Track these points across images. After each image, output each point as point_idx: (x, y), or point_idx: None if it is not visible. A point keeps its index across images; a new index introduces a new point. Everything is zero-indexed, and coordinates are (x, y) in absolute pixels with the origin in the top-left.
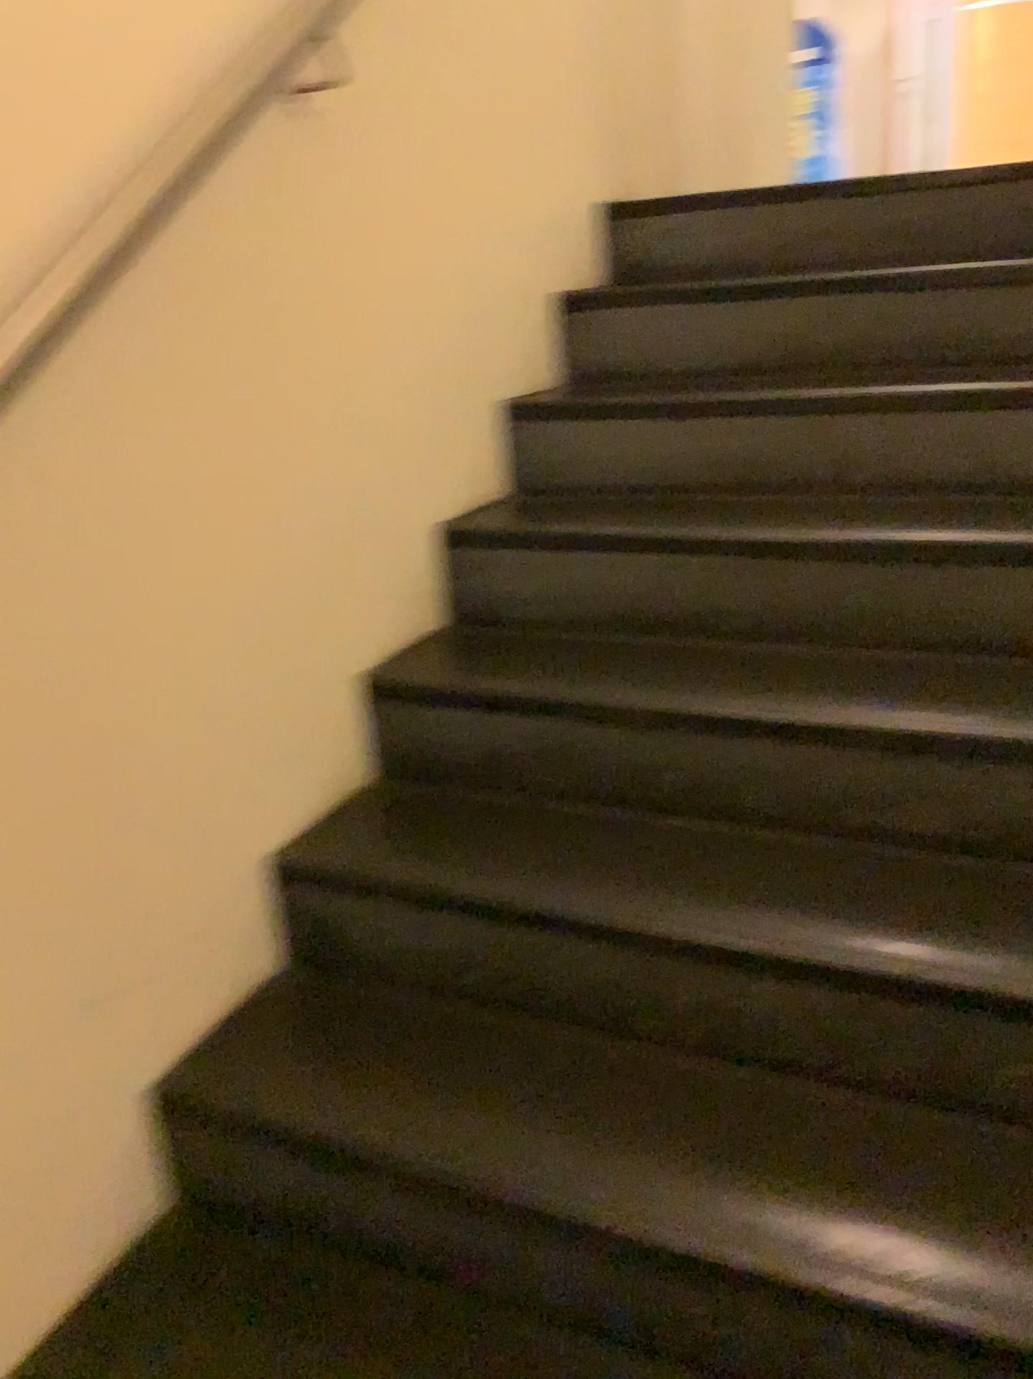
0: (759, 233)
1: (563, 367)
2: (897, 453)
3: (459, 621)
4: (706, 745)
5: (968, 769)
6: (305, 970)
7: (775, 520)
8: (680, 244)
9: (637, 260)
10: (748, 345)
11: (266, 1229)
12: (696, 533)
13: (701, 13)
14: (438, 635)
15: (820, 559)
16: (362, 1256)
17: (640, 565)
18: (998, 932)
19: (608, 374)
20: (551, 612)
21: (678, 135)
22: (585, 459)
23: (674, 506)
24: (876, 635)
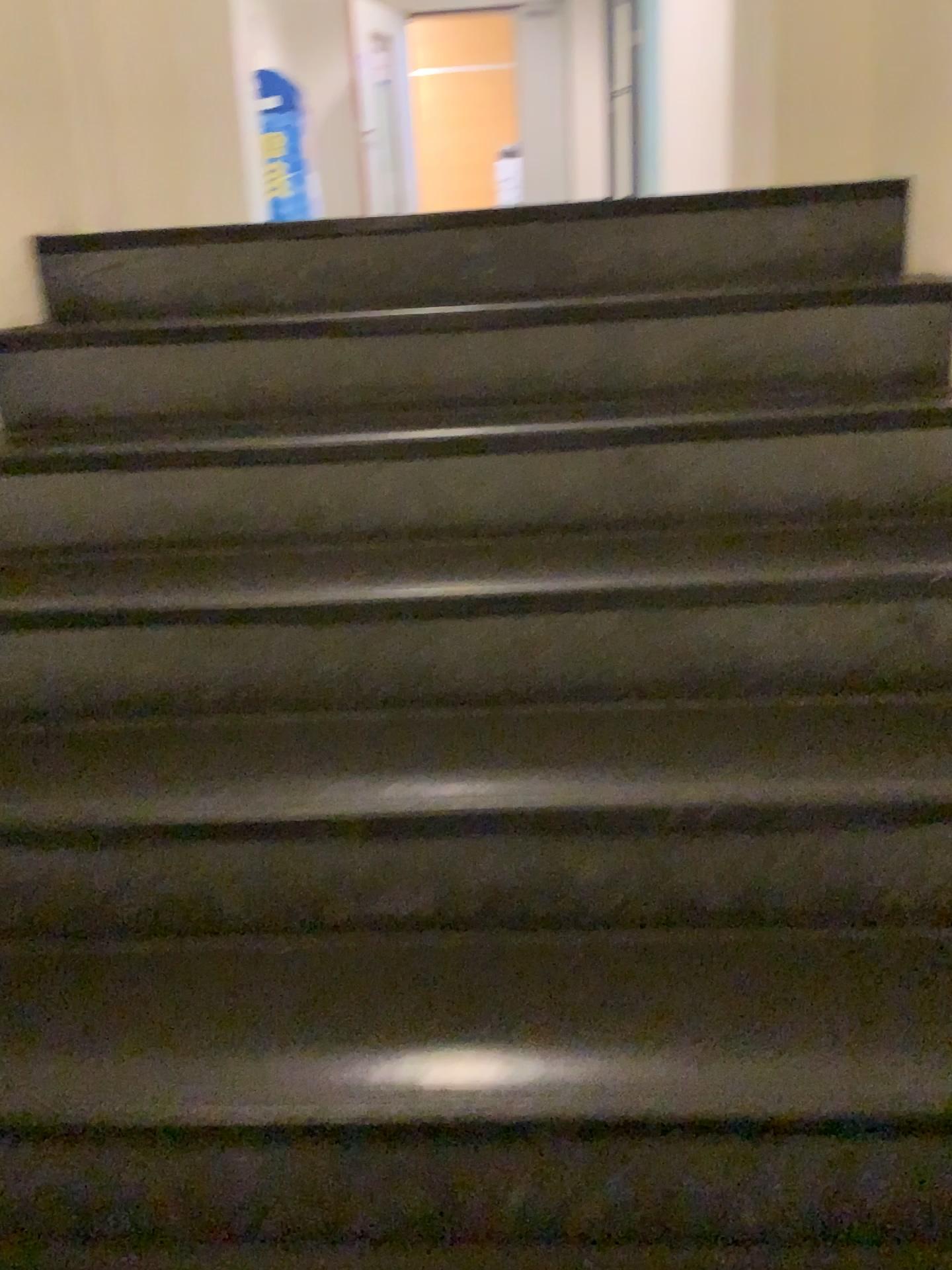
0: (207, 270)
1: (0, 412)
2: (359, 494)
3: None
4: (175, 846)
5: (451, 836)
6: None
7: (240, 574)
8: (126, 279)
9: (80, 294)
10: (202, 385)
11: None
12: (151, 598)
13: (126, 42)
14: None
15: (287, 617)
16: None
17: (91, 637)
18: (496, 1021)
19: (53, 417)
20: None
21: (117, 165)
22: (27, 516)
23: (133, 563)
24: (353, 691)
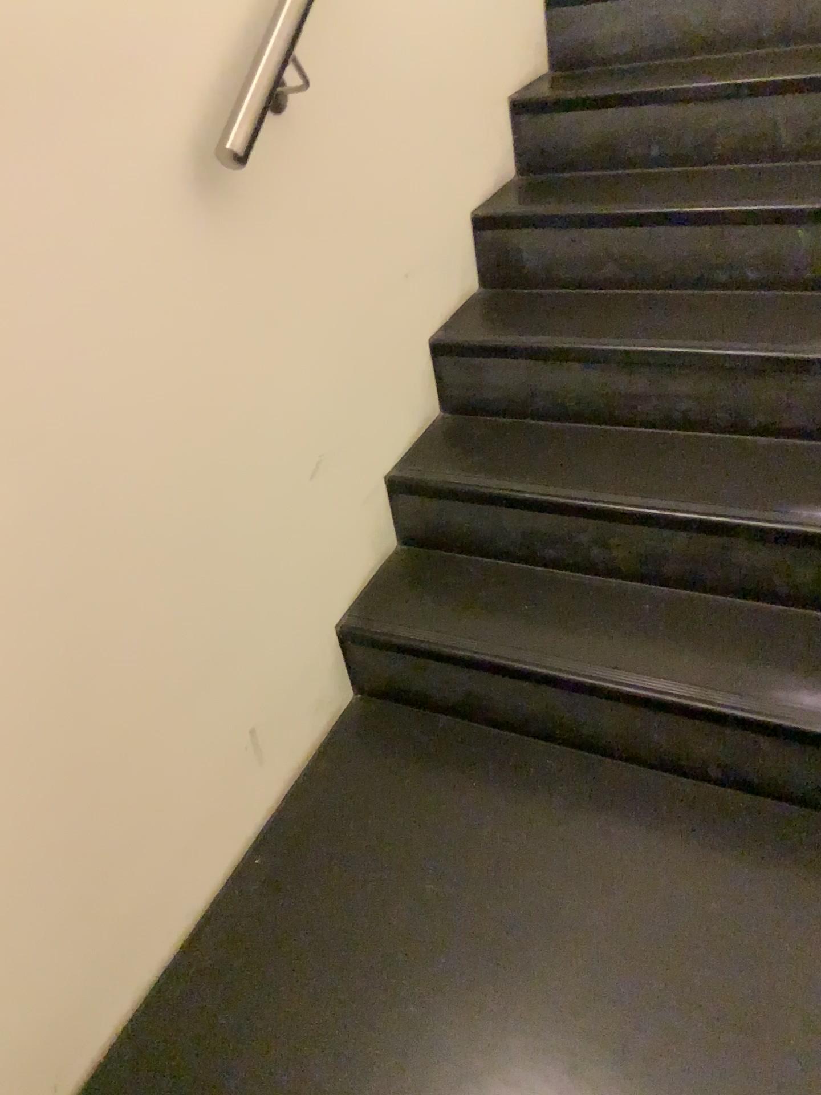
0: None
1: None
2: None
3: (558, 66)
4: (752, 105)
5: None
6: (497, 283)
7: None
8: None
9: None
10: None
11: (502, 413)
12: None
13: None
14: (547, 76)
15: None
16: (564, 414)
17: None
18: None
19: None
20: (625, 48)
21: None
22: None
23: None
24: None
